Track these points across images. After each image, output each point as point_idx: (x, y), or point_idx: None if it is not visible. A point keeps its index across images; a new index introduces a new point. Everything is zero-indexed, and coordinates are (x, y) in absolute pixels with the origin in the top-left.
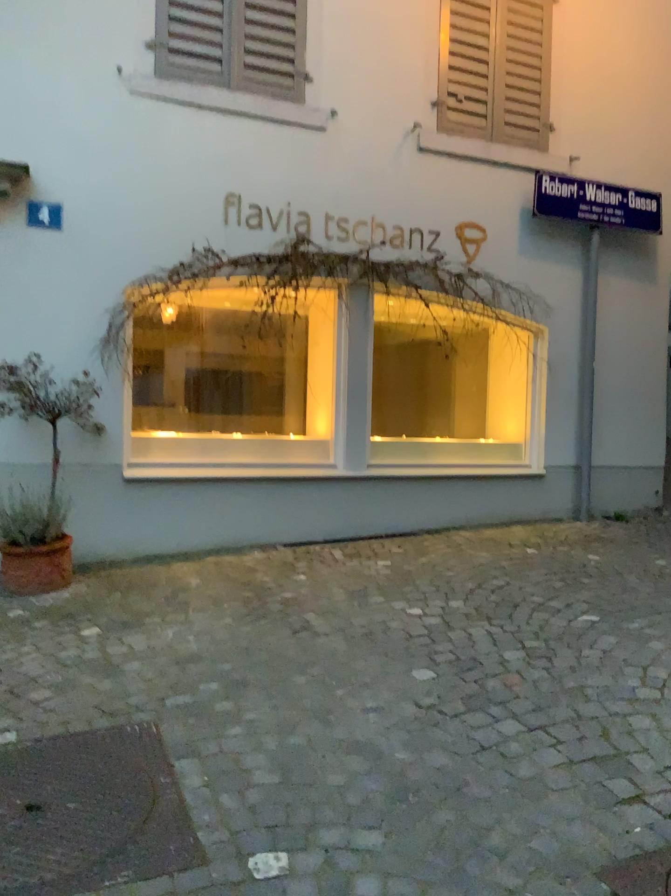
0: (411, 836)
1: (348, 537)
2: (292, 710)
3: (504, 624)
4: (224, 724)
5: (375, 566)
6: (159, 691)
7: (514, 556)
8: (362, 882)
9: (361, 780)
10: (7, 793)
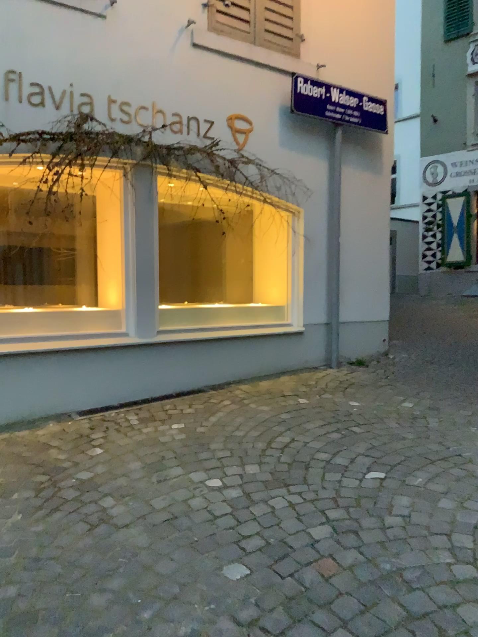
0: None
1: (141, 399)
2: None
3: (304, 493)
4: None
5: (169, 430)
6: None
7: (293, 410)
8: None
9: None
10: None
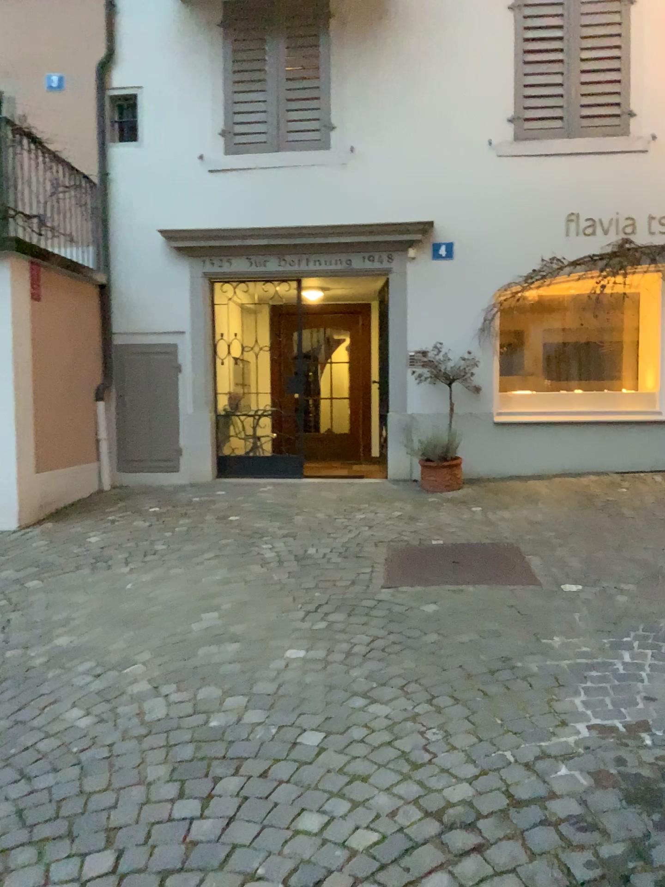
0: (652, 584)
1: None
2: (598, 542)
3: None
4: (556, 544)
5: None
6: (519, 530)
7: None
8: (618, 593)
9: (631, 567)
10: (445, 555)
